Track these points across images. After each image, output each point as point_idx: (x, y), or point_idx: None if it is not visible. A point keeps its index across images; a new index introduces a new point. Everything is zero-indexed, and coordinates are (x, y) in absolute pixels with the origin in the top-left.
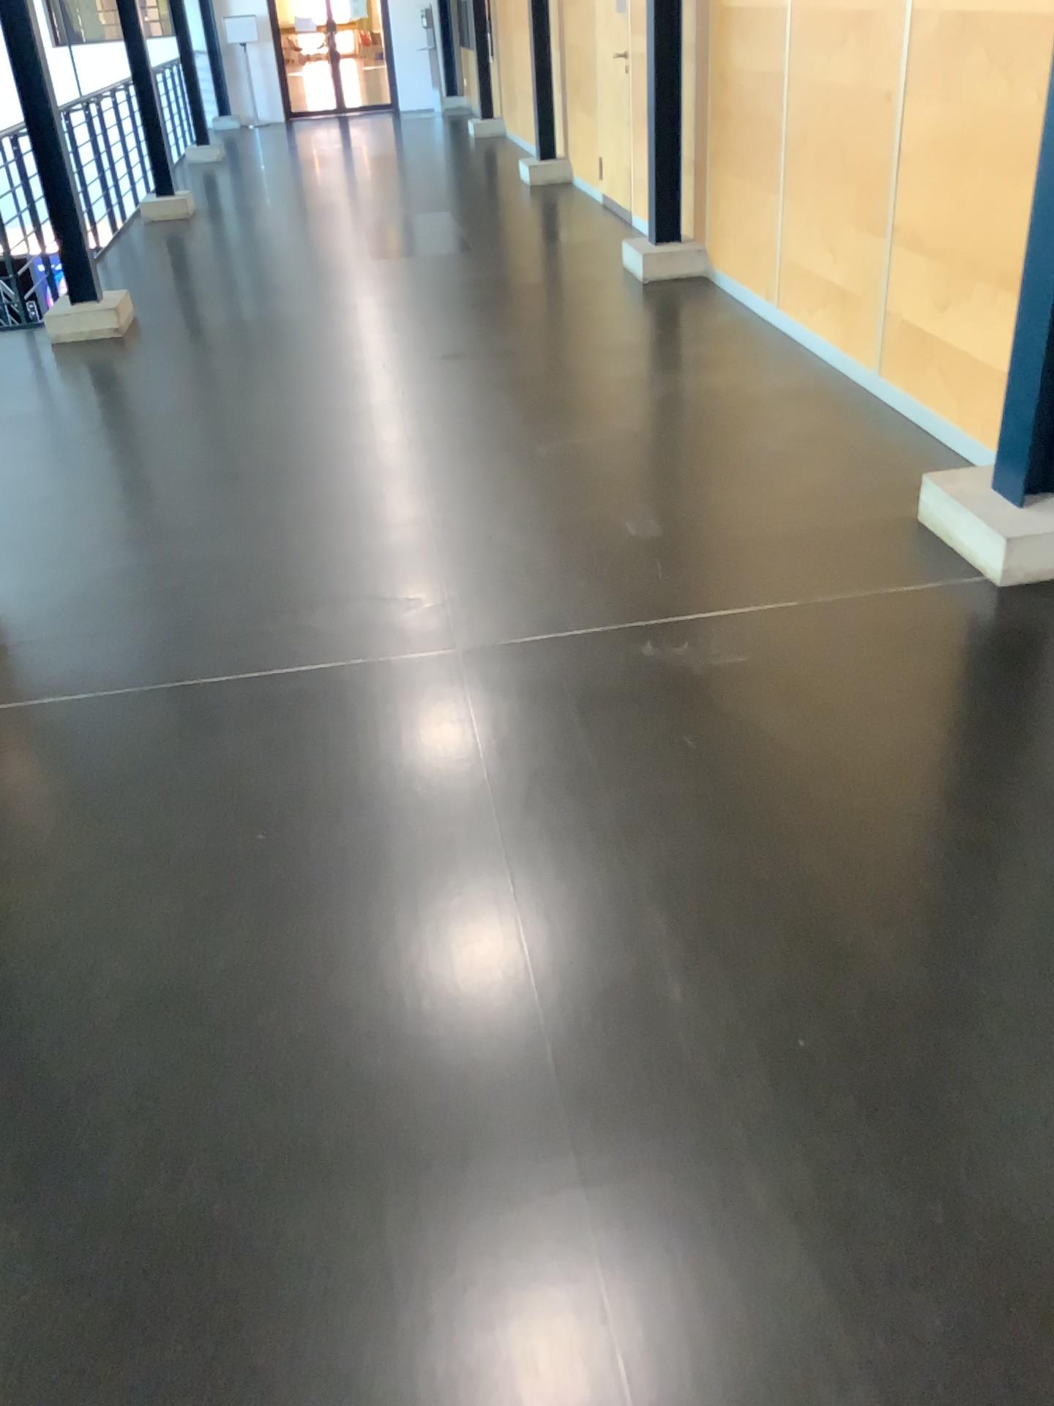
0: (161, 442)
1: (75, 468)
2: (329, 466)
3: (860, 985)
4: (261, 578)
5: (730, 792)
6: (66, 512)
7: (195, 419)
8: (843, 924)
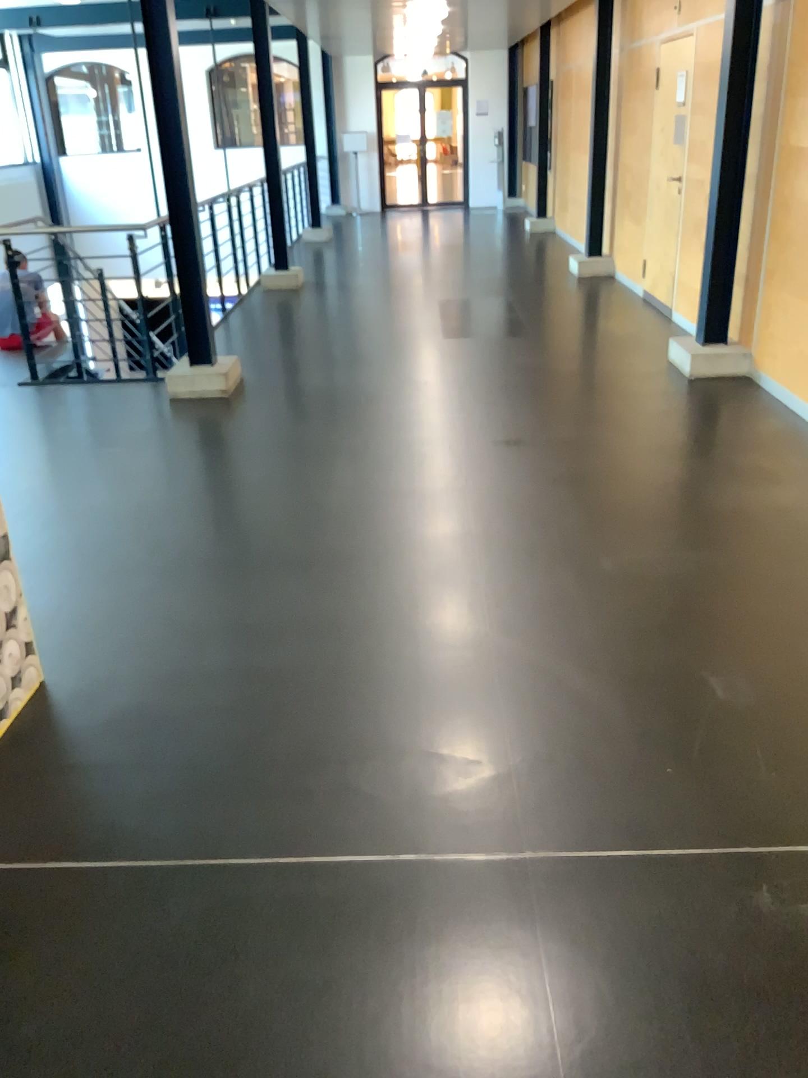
0: (240, 511)
1: (159, 533)
2: (392, 561)
3: None
4: (312, 702)
5: None
6: (140, 586)
7: (274, 489)
8: None
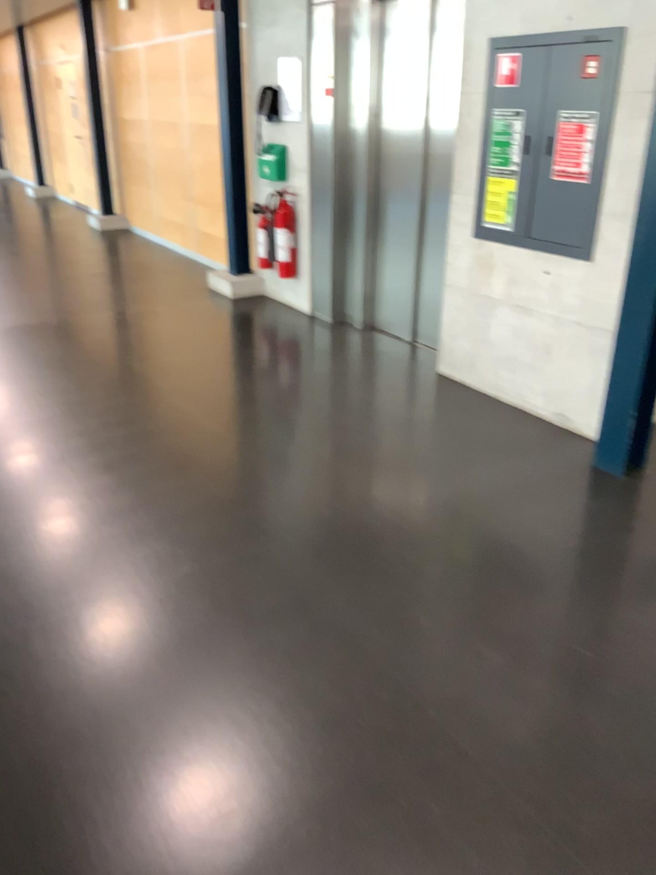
0: None
1: None
2: None
3: (182, 359)
4: None
5: (146, 338)
6: None
7: None
8: (178, 353)
